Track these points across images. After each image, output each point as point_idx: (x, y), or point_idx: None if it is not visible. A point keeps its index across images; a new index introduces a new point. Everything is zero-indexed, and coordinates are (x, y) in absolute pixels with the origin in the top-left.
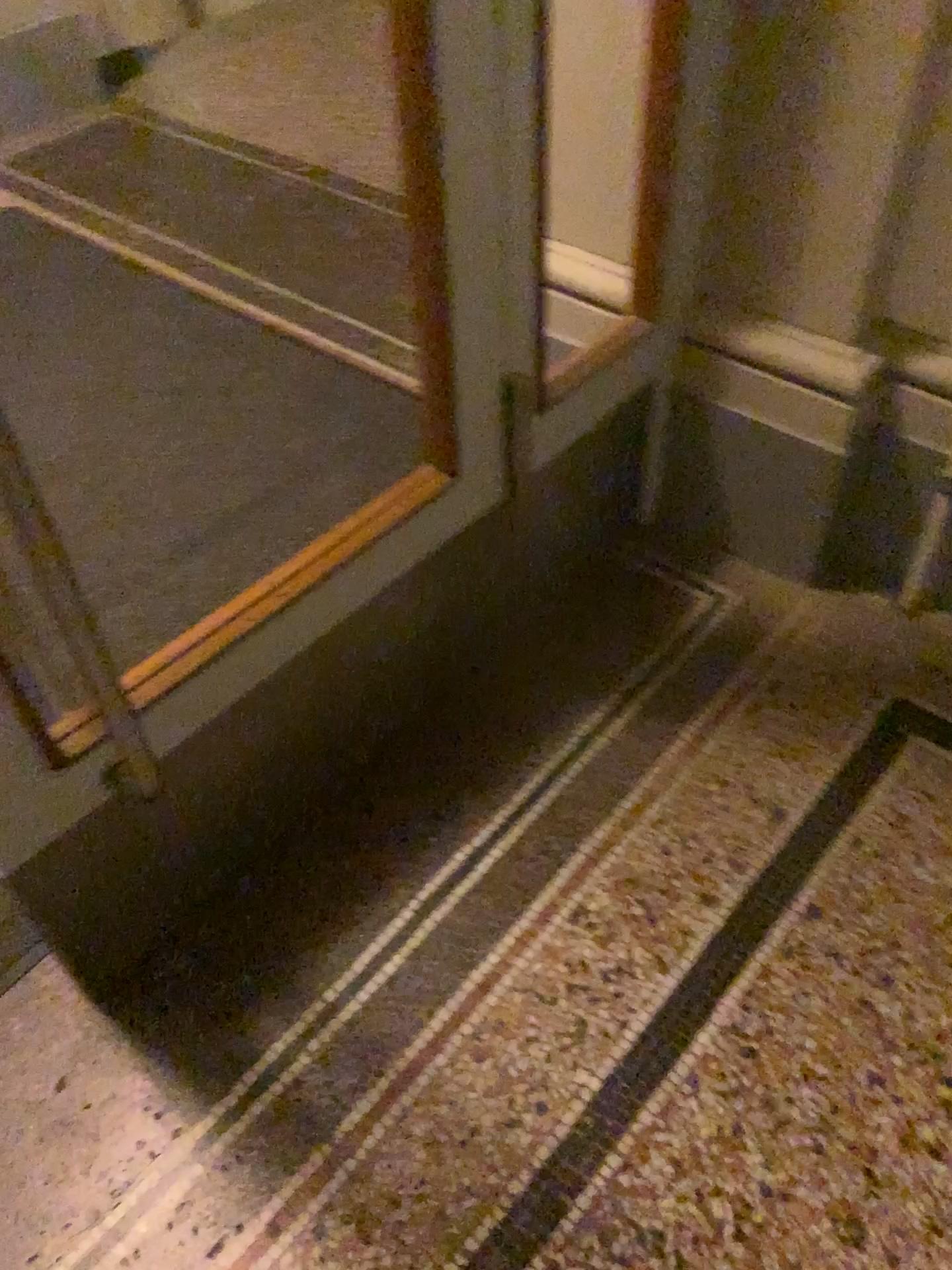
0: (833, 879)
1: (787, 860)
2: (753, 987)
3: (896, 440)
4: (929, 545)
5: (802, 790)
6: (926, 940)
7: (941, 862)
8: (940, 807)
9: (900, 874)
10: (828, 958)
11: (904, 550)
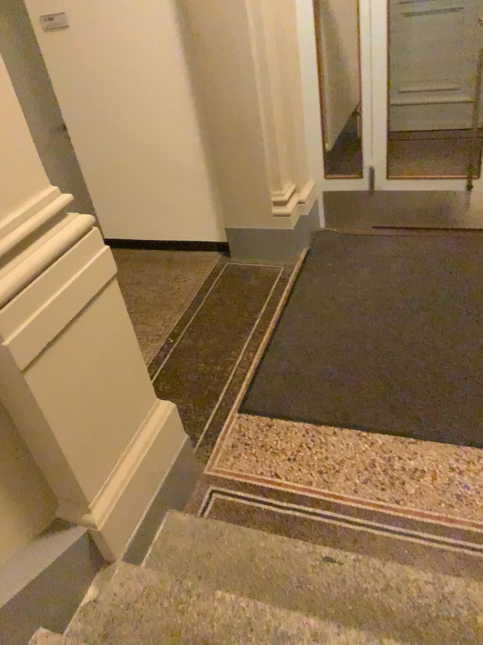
0: None
1: None
2: None
3: None
4: None
5: None
6: None
7: None
8: None
9: None
10: None
11: None
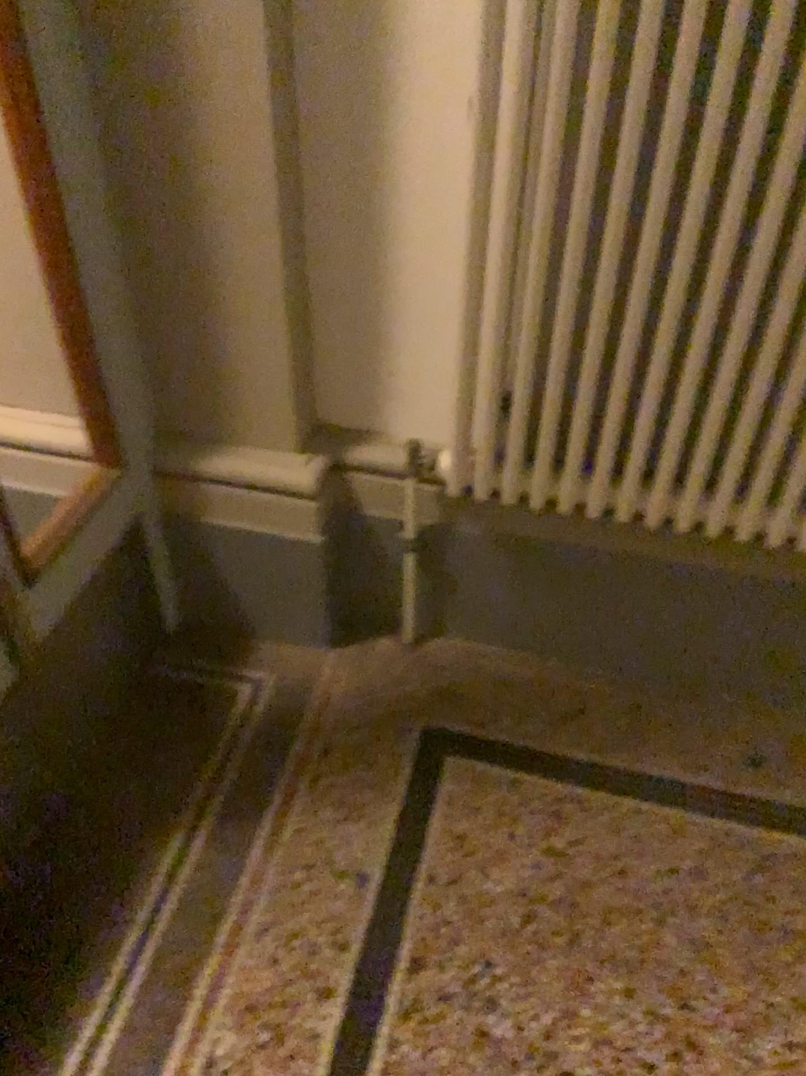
0: (423, 921)
1: (380, 919)
2: (386, 1064)
3: (361, 513)
4: (412, 586)
5: (375, 844)
6: (511, 945)
7: (502, 866)
8: (487, 815)
9: (474, 892)
10: (440, 1002)
11: (395, 594)
